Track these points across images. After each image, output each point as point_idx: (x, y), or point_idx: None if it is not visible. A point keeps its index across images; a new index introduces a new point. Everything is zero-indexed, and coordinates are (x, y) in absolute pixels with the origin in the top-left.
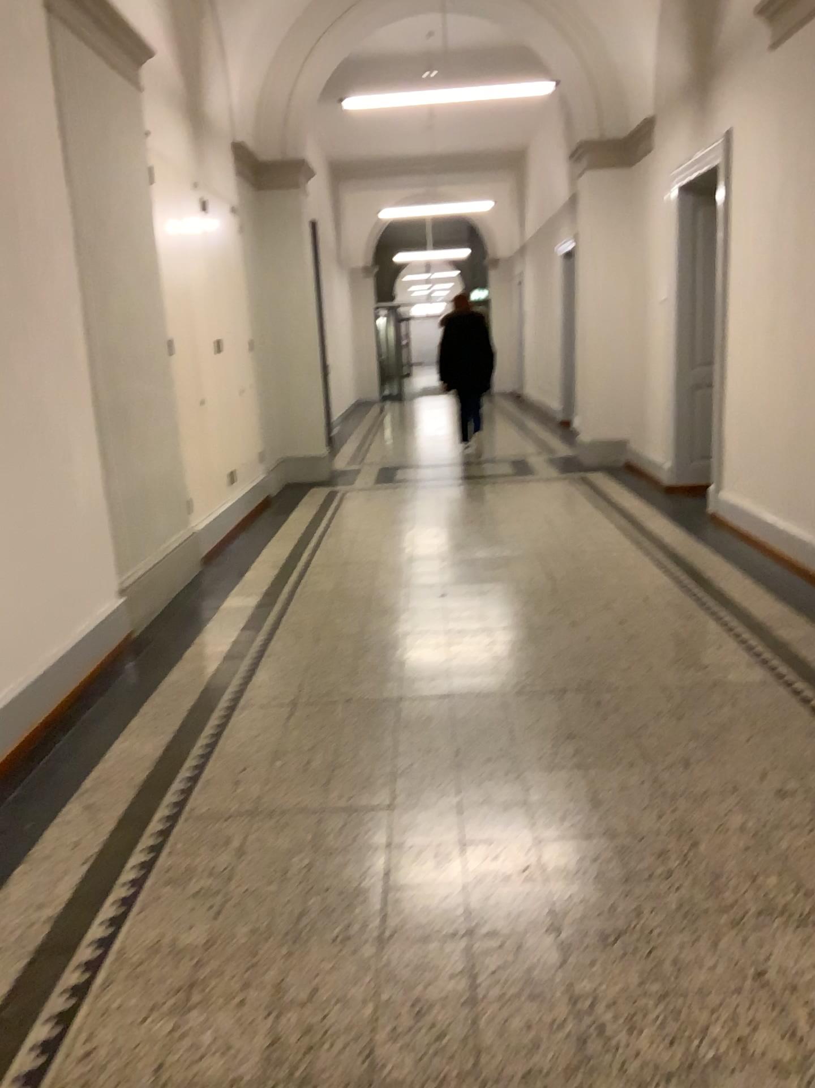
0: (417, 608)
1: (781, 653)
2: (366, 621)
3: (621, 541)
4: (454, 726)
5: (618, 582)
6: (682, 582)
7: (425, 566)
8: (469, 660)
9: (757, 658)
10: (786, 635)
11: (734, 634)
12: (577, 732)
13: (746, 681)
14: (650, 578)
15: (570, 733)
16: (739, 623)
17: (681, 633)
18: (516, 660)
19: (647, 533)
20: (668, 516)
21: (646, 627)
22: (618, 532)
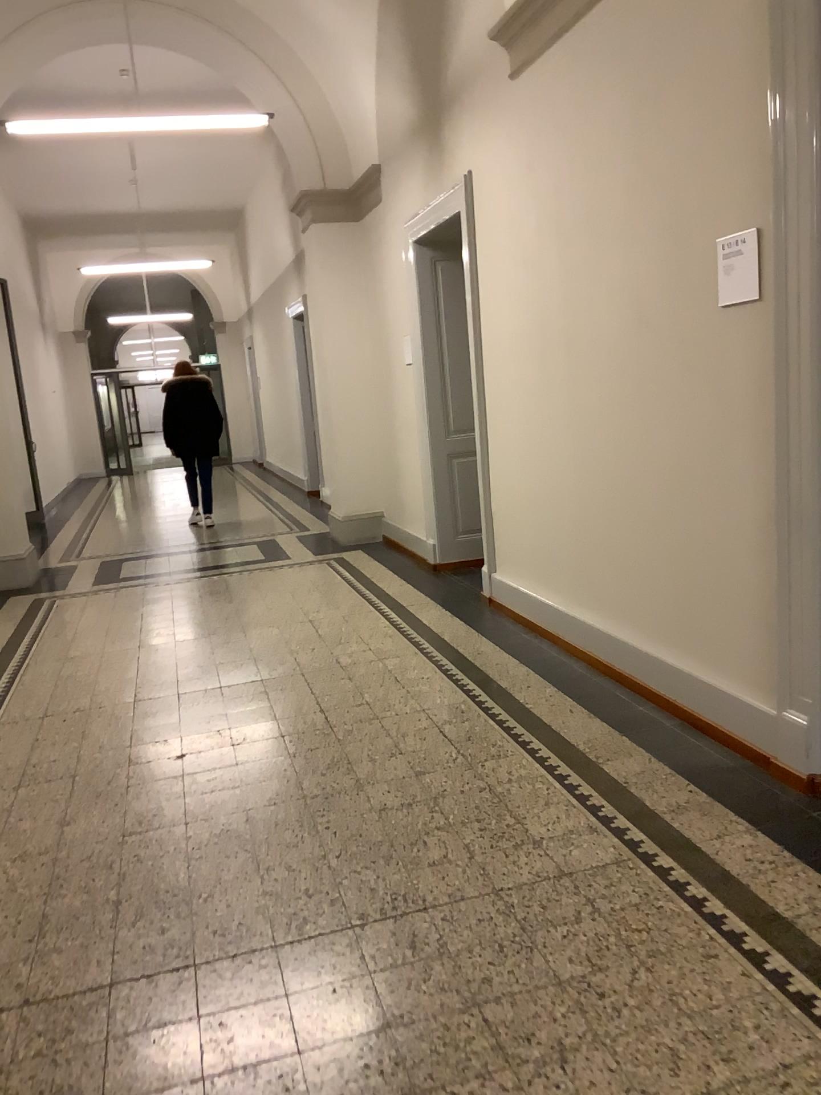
0: (142, 787)
1: (624, 804)
2: (68, 821)
3: (398, 647)
4: (199, 1037)
5: (404, 711)
6: (480, 703)
7: (154, 711)
8: (219, 879)
9: (598, 816)
10: (622, 772)
11: (560, 779)
12: (390, 1011)
13: (597, 862)
14: (441, 700)
15: (381, 1015)
16: (561, 759)
17: (496, 787)
18: (287, 868)
19: (425, 632)
20: (444, 606)
21: (451, 781)
22: (392, 634)
